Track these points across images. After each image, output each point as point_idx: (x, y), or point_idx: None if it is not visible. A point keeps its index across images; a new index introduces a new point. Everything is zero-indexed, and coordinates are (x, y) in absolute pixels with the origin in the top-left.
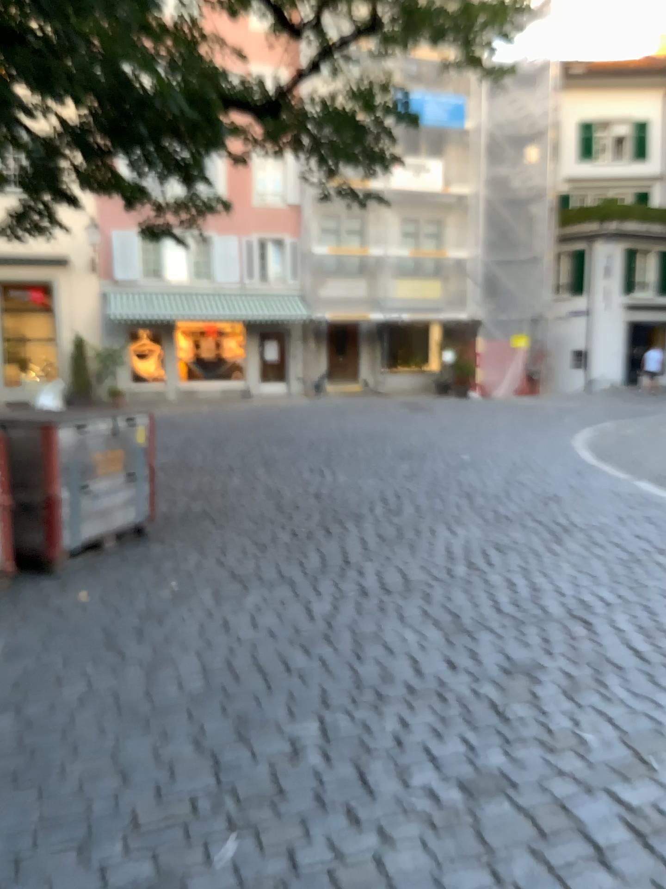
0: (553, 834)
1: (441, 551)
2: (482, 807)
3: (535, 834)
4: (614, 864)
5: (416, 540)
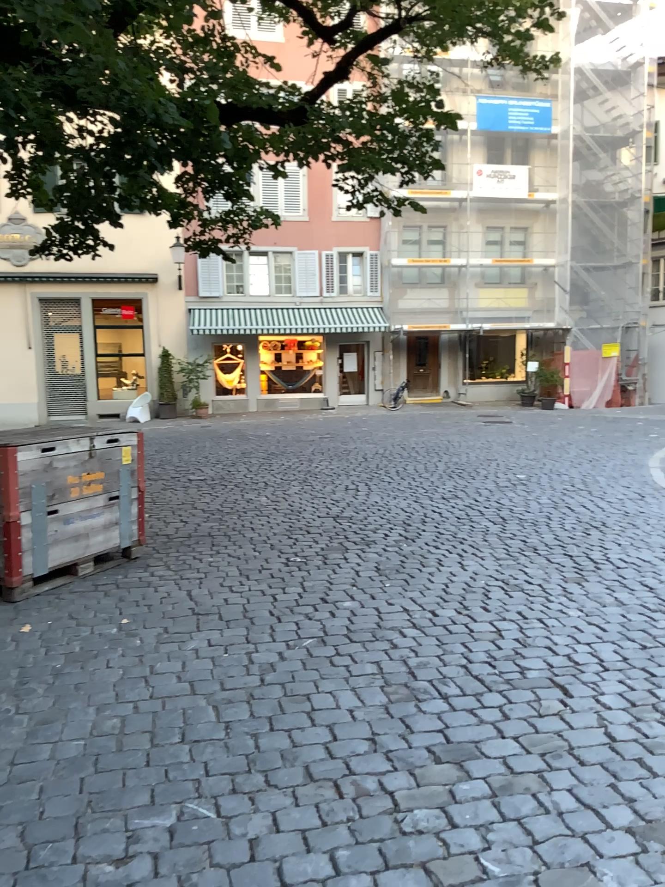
0: None
1: (434, 591)
2: None
3: None
4: None
5: (415, 575)
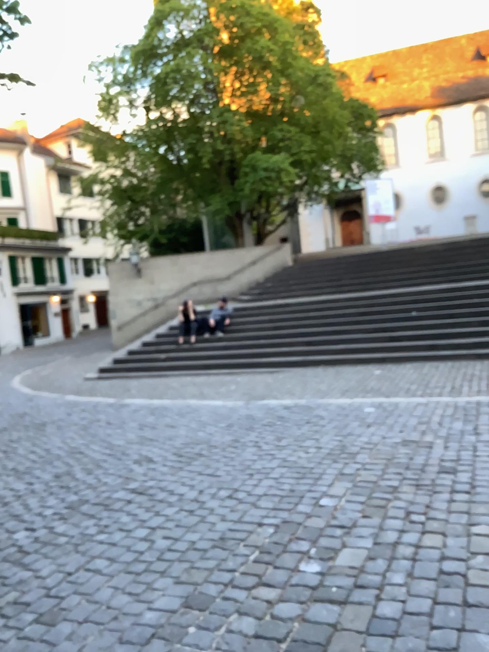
0: (108, 503)
1: None
2: (78, 509)
3: (102, 506)
4: (132, 501)
5: None
